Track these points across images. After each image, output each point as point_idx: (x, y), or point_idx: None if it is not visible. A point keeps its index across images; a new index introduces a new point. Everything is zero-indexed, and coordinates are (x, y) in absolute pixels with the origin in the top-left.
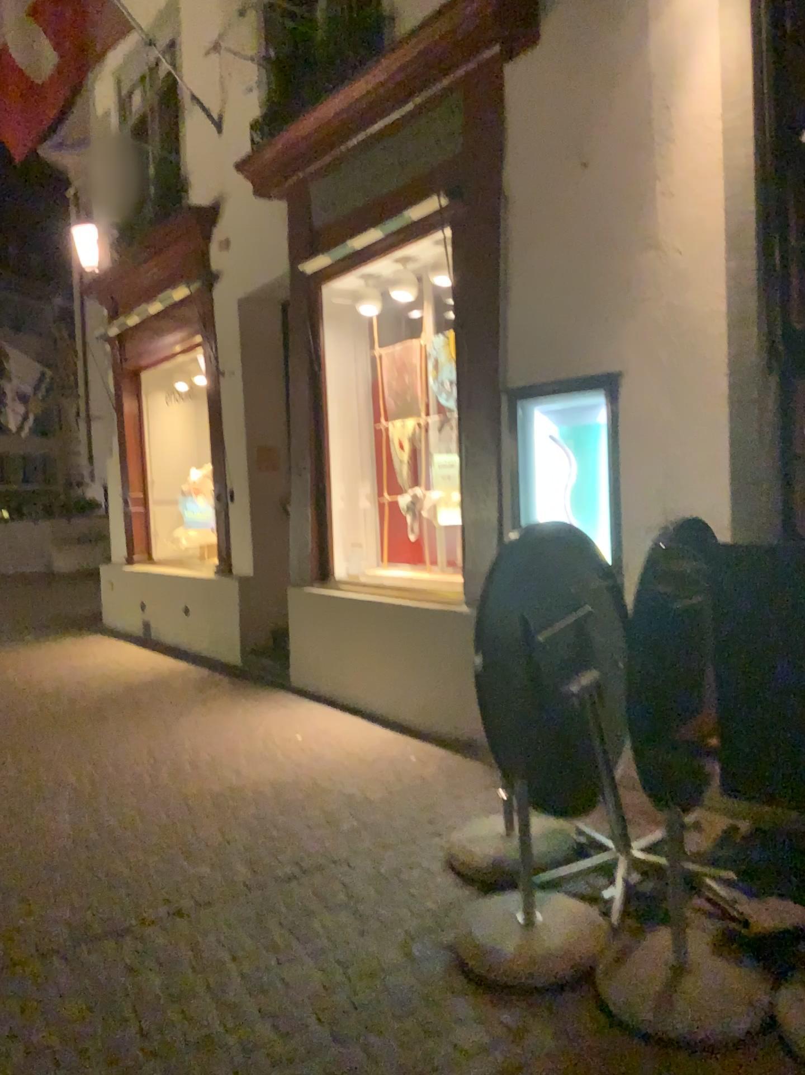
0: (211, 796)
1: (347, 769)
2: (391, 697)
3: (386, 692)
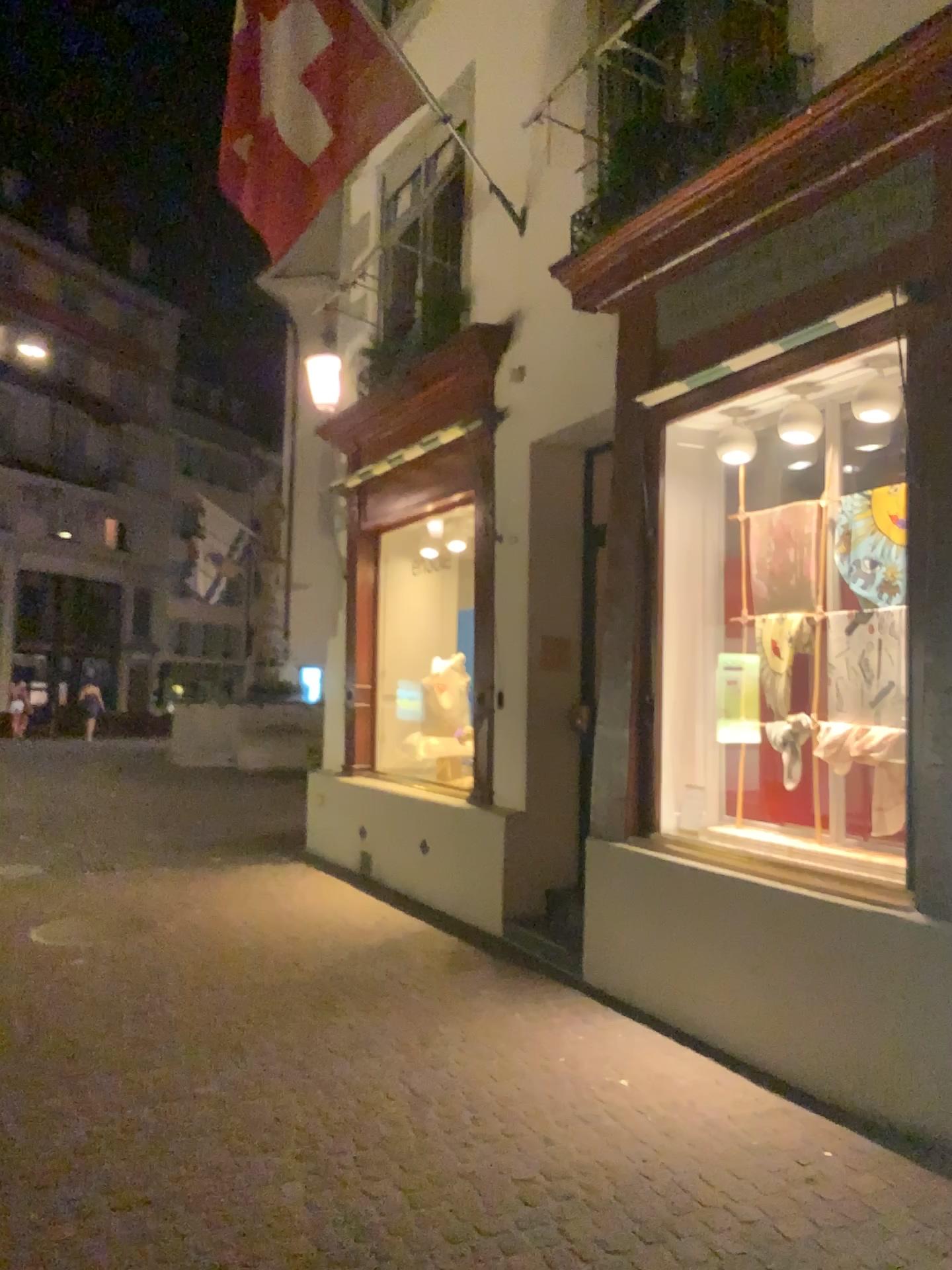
0: (514, 1184)
1: (718, 1158)
2: (764, 1031)
3: (756, 1023)
